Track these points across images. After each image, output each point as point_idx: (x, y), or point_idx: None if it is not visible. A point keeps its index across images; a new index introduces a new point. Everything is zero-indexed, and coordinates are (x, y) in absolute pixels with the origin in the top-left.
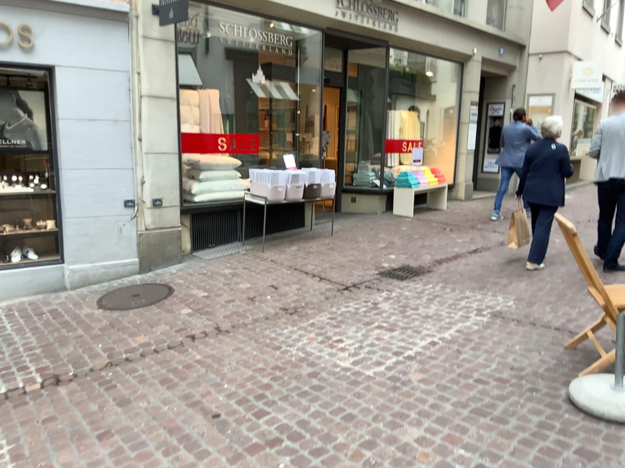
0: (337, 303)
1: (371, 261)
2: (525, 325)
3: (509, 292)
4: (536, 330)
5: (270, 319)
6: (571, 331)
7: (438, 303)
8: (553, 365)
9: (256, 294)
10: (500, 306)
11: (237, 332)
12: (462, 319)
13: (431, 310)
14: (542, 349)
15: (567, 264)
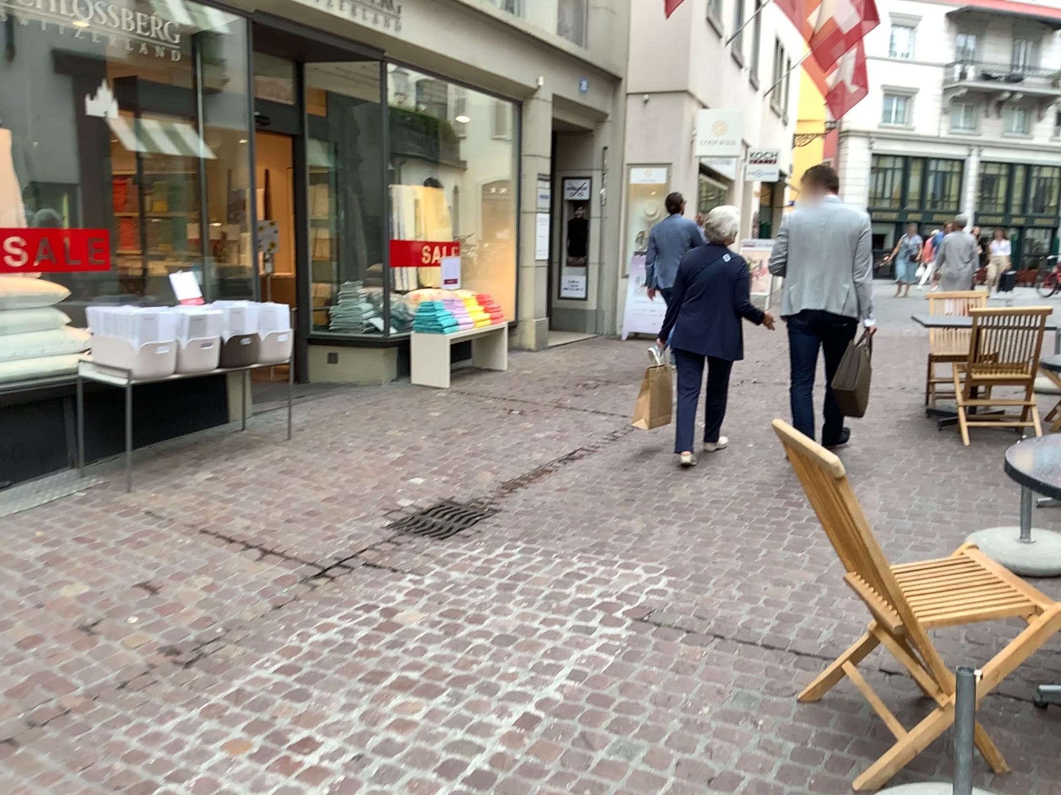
0: (302, 619)
1: (373, 498)
2: (706, 643)
3: (656, 558)
4: (730, 656)
5: (136, 689)
6: (796, 650)
7: (522, 599)
8: (790, 757)
9: (107, 610)
10: (646, 594)
11: (41, 744)
12: (579, 641)
13: (510, 620)
14: (757, 713)
15: (741, 480)
